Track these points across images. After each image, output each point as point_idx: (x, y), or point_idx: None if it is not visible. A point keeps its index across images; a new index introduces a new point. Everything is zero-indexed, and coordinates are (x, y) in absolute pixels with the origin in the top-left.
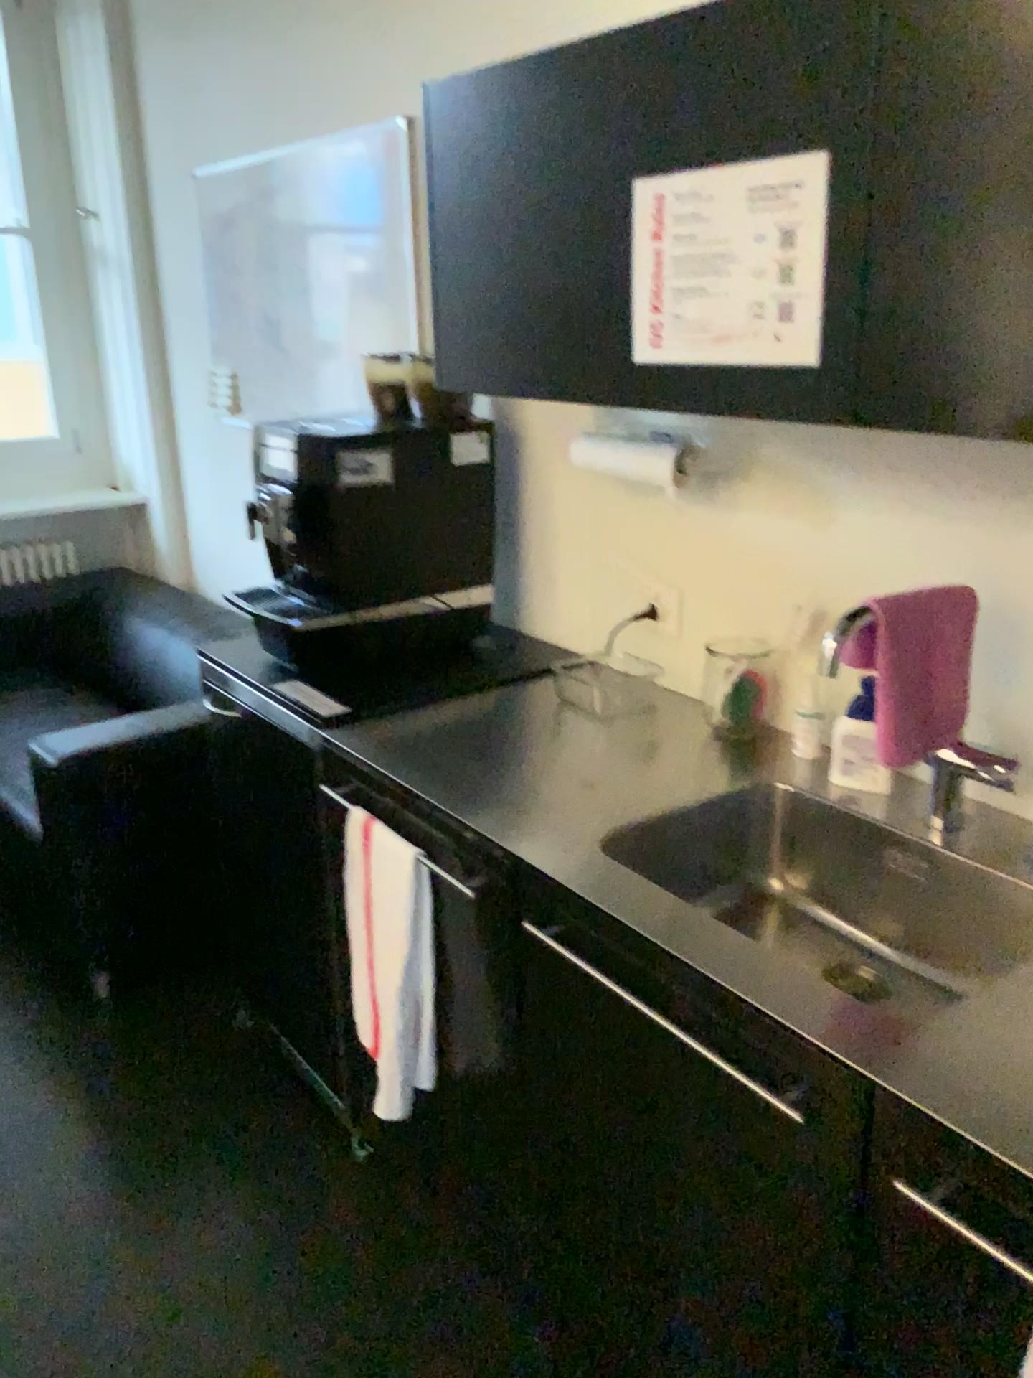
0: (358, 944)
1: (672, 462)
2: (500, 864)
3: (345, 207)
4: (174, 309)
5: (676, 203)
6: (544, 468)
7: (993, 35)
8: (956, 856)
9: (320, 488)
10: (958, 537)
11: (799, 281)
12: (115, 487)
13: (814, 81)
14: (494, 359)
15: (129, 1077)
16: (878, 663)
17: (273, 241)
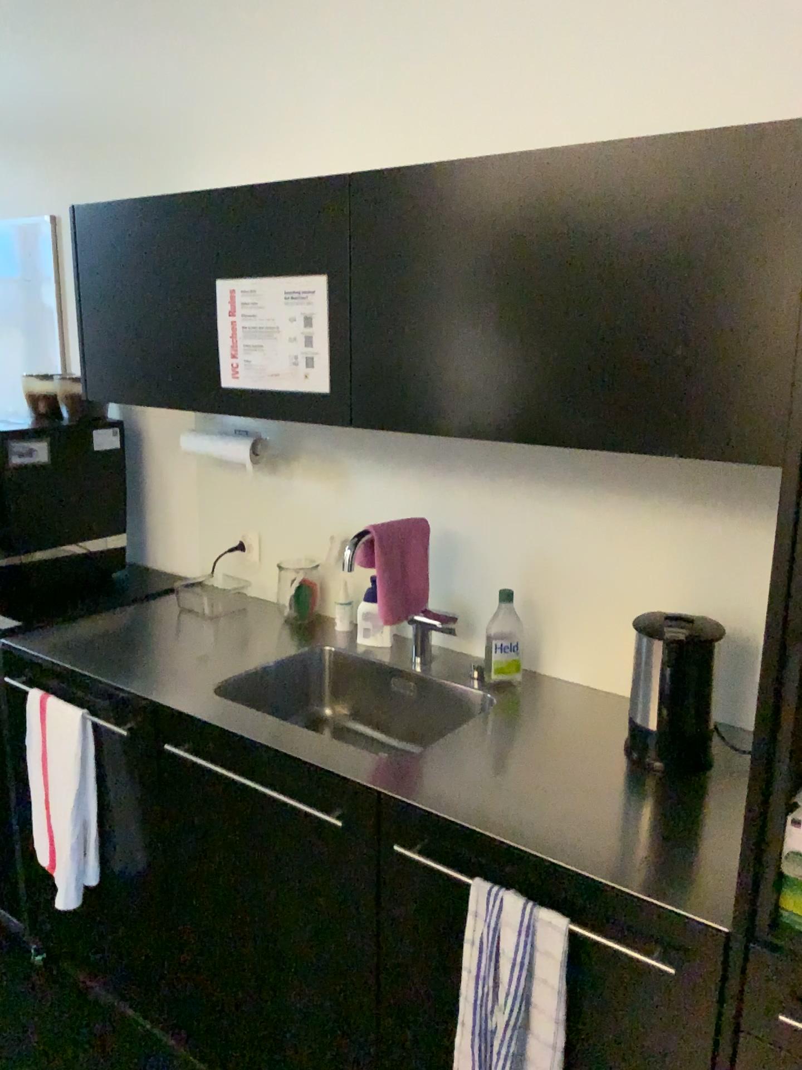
0: (38, 790)
1: (247, 450)
2: (145, 711)
3: (2, 274)
4: None
5: (243, 295)
6: (159, 455)
7: (405, 226)
8: (429, 679)
9: None
10: (419, 491)
11: (315, 344)
12: None
13: (317, 237)
14: (126, 384)
15: None
16: (376, 564)
17: None
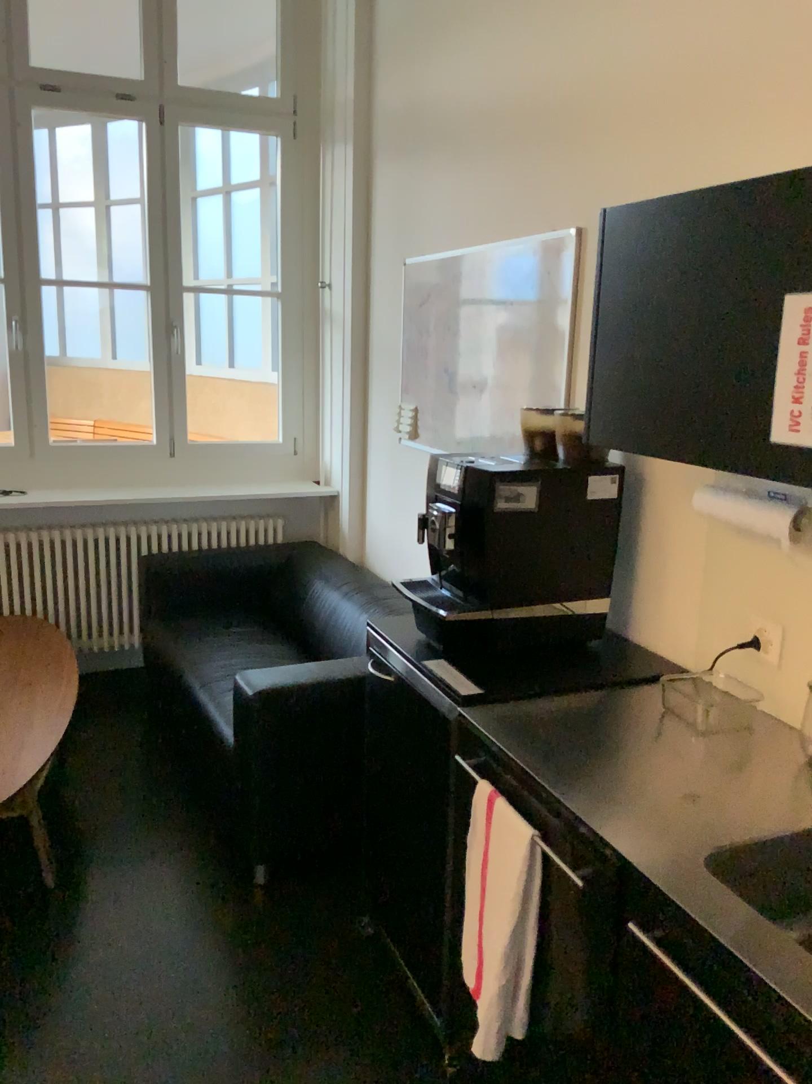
0: (472, 895)
1: (782, 518)
2: (608, 859)
3: (516, 291)
4: (375, 355)
5: None
6: (661, 507)
7: None
8: None
9: (478, 509)
10: None
11: None
12: (315, 480)
13: None
14: (636, 424)
15: (272, 957)
16: None
17: (457, 312)
